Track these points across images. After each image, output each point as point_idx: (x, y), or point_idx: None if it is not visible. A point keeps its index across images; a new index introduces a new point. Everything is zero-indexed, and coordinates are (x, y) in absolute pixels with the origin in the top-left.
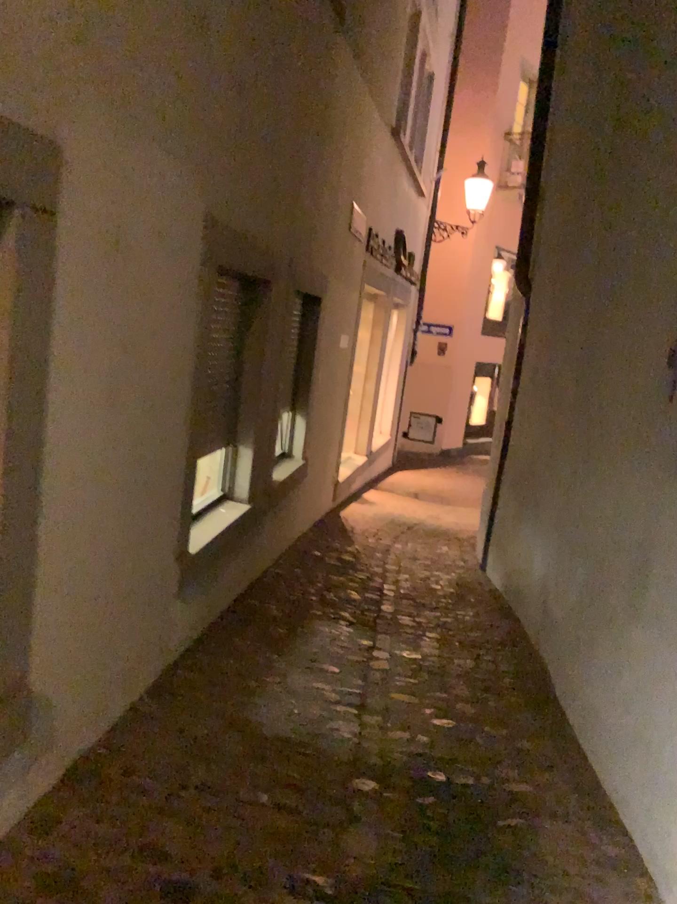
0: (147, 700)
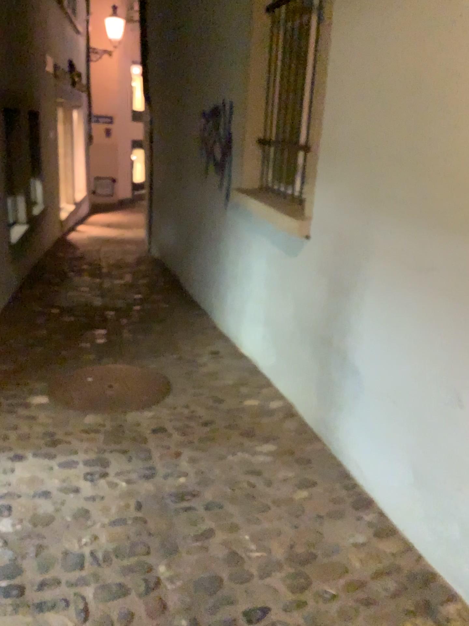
0: (12, 302)
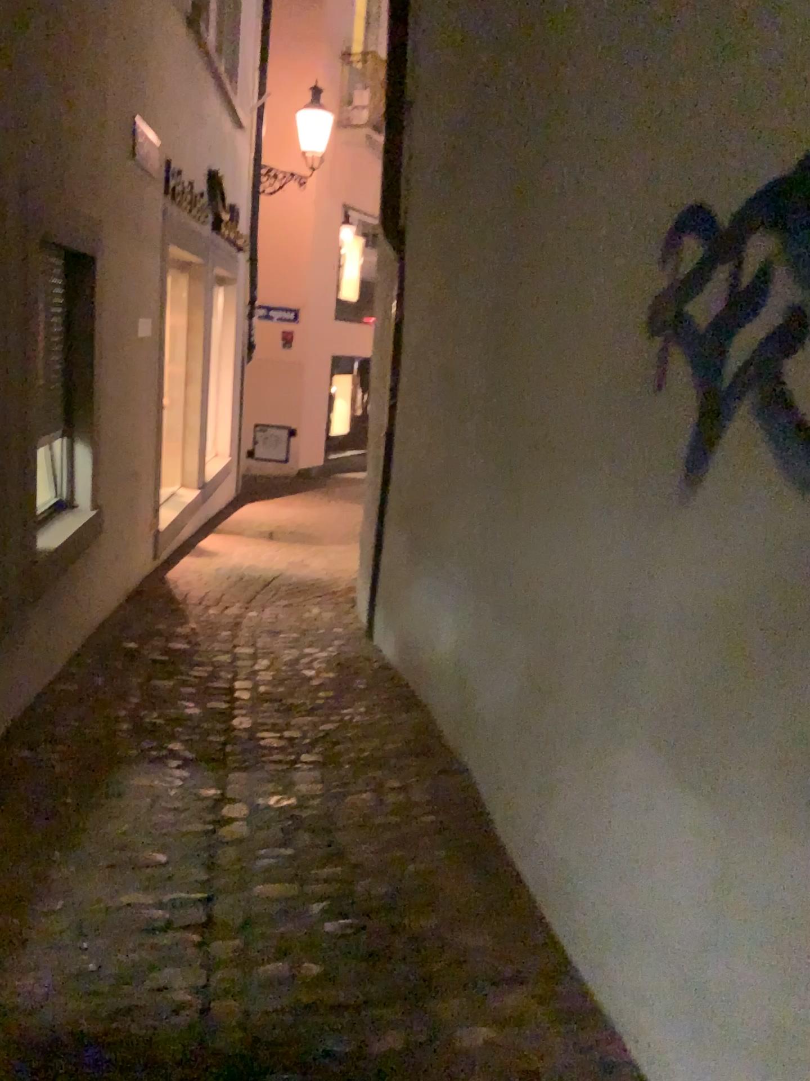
0: None
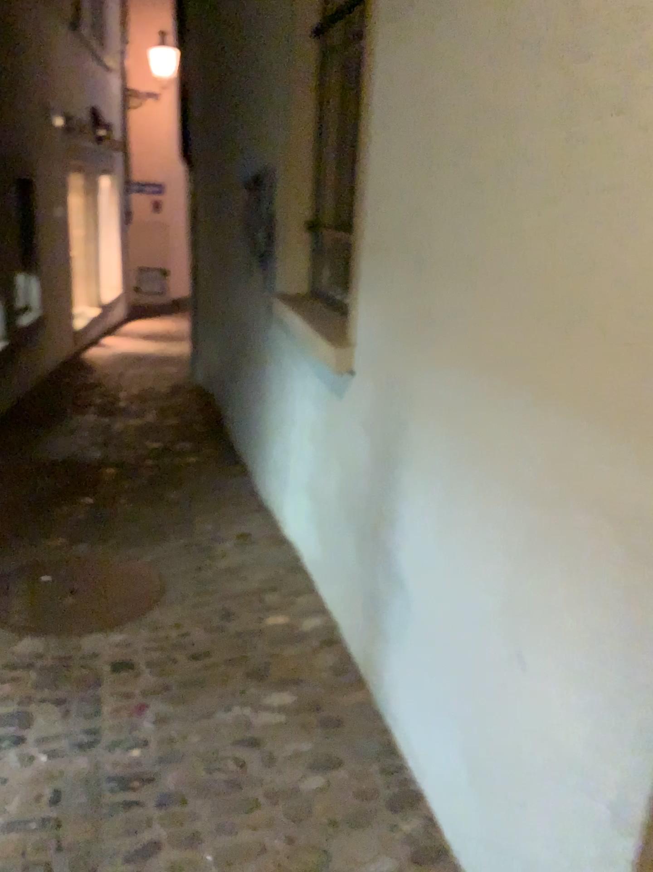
0: None
